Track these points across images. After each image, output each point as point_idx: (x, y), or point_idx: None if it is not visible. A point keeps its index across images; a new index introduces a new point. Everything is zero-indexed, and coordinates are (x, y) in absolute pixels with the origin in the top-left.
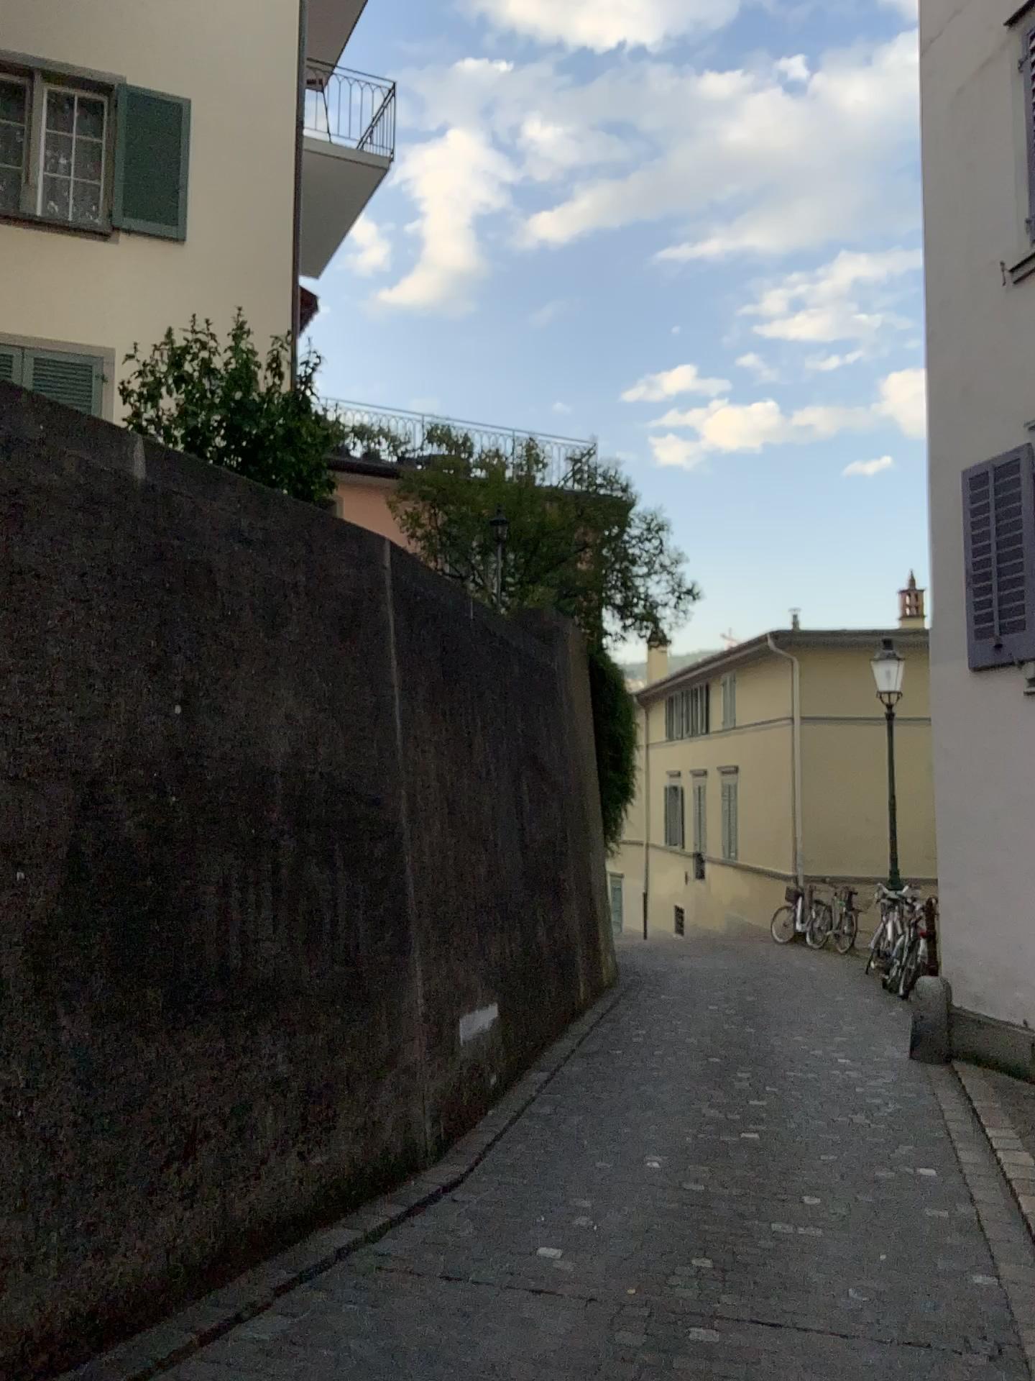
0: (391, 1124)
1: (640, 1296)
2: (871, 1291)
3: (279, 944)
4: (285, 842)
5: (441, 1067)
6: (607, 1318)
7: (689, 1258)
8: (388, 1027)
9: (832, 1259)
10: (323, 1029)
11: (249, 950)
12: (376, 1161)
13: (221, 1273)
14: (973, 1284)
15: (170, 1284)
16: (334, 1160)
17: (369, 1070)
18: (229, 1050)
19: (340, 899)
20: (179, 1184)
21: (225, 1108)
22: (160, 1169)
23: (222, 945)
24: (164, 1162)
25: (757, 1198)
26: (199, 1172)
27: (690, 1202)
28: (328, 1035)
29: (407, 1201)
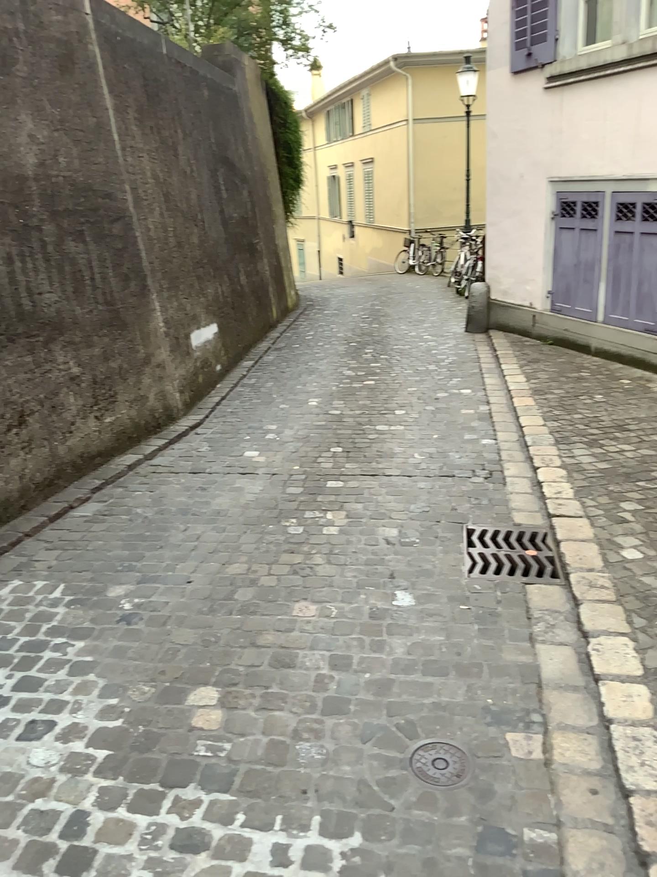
0: (152, 396)
1: (300, 470)
2: (427, 454)
3: (56, 293)
4: (46, 226)
5: (180, 361)
6: (281, 482)
7: (329, 448)
8: (141, 339)
9: (408, 441)
10: (97, 344)
11: (35, 299)
12: (145, 417)
13: (57, 484)
14: (482, 444)
15: (25, 492)
16: (117, 419)
17: (132, 366)
18: (34, 361)
19: (93, 262)
20: (19, 440)
21: (39, 395)
22: (3, 432)
23: (15, 297)
24: (5, 428)
25: (369, 414)
26: (30, 432)
27: (332, 420)
28: (101, 347)
29: (166, 437)
